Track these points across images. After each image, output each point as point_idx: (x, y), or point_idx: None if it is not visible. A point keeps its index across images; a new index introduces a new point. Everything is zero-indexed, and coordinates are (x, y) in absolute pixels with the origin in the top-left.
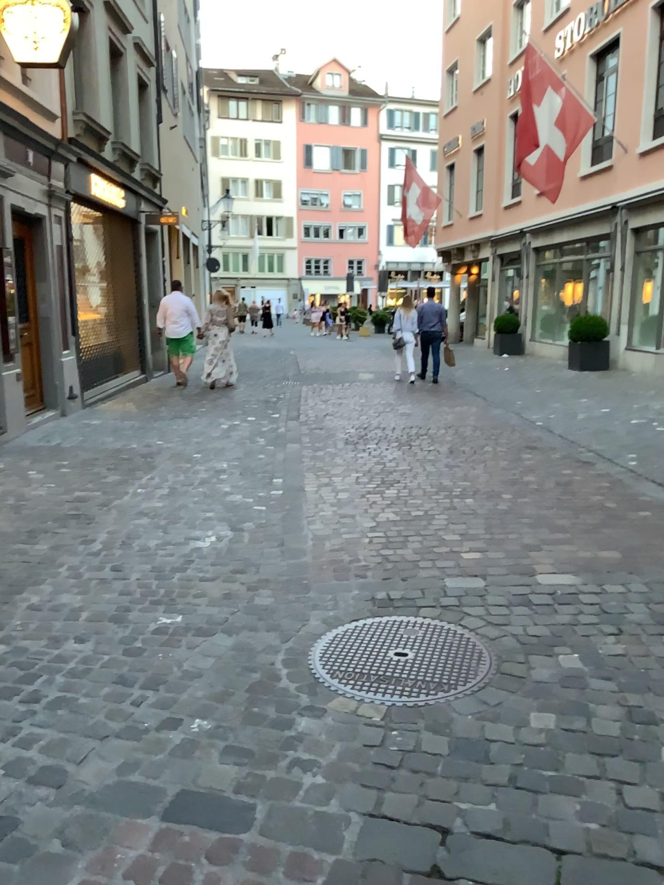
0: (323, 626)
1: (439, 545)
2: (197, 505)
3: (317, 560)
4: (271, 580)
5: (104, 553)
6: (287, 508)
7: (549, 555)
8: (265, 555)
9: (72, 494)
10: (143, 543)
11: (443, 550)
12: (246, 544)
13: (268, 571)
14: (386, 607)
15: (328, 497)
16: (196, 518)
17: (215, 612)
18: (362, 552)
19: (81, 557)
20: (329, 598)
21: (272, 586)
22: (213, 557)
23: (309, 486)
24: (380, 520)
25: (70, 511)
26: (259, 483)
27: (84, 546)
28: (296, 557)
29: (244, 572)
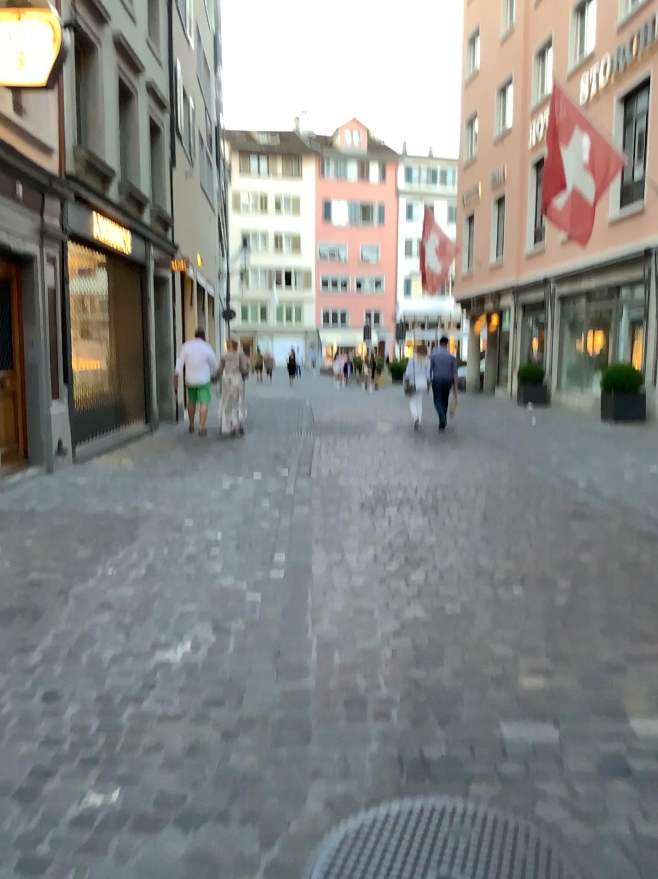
0: (326, 815)
1: (486, 662)
2: (176, 594)
3: (322, 685)
4: (257, 719)
5: (39, 671)
6: (288, 599)
7: (639, 683)
8: (253, 673)
9: (26, 577)
10: (95, 653)
11: (492, 672)
12: (230, 656)
13: (255, 702)
14: (418, 775)
15: (340, 585)
16: (172, 612)
17: (170, 782)
18: (383, 671)
19: (6, 677)
20: (336, 757)
21: (257, 731)
22: (183, 679)
23: (317, 568)
24: (405, 619)
25: (15, 603)
26: (257, 562)
27: (16, 659)
28: (293, 679)
29: (222, 704)
